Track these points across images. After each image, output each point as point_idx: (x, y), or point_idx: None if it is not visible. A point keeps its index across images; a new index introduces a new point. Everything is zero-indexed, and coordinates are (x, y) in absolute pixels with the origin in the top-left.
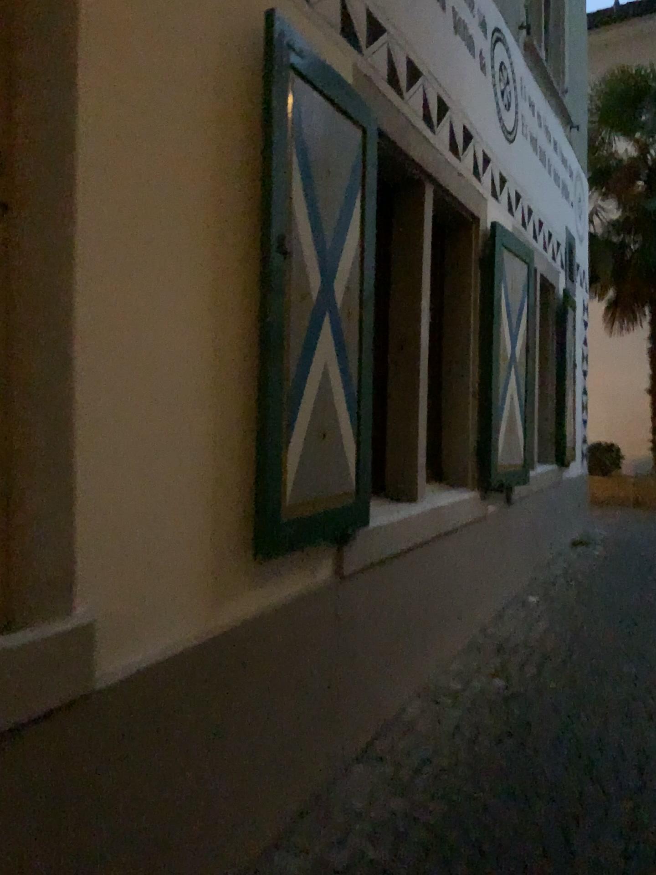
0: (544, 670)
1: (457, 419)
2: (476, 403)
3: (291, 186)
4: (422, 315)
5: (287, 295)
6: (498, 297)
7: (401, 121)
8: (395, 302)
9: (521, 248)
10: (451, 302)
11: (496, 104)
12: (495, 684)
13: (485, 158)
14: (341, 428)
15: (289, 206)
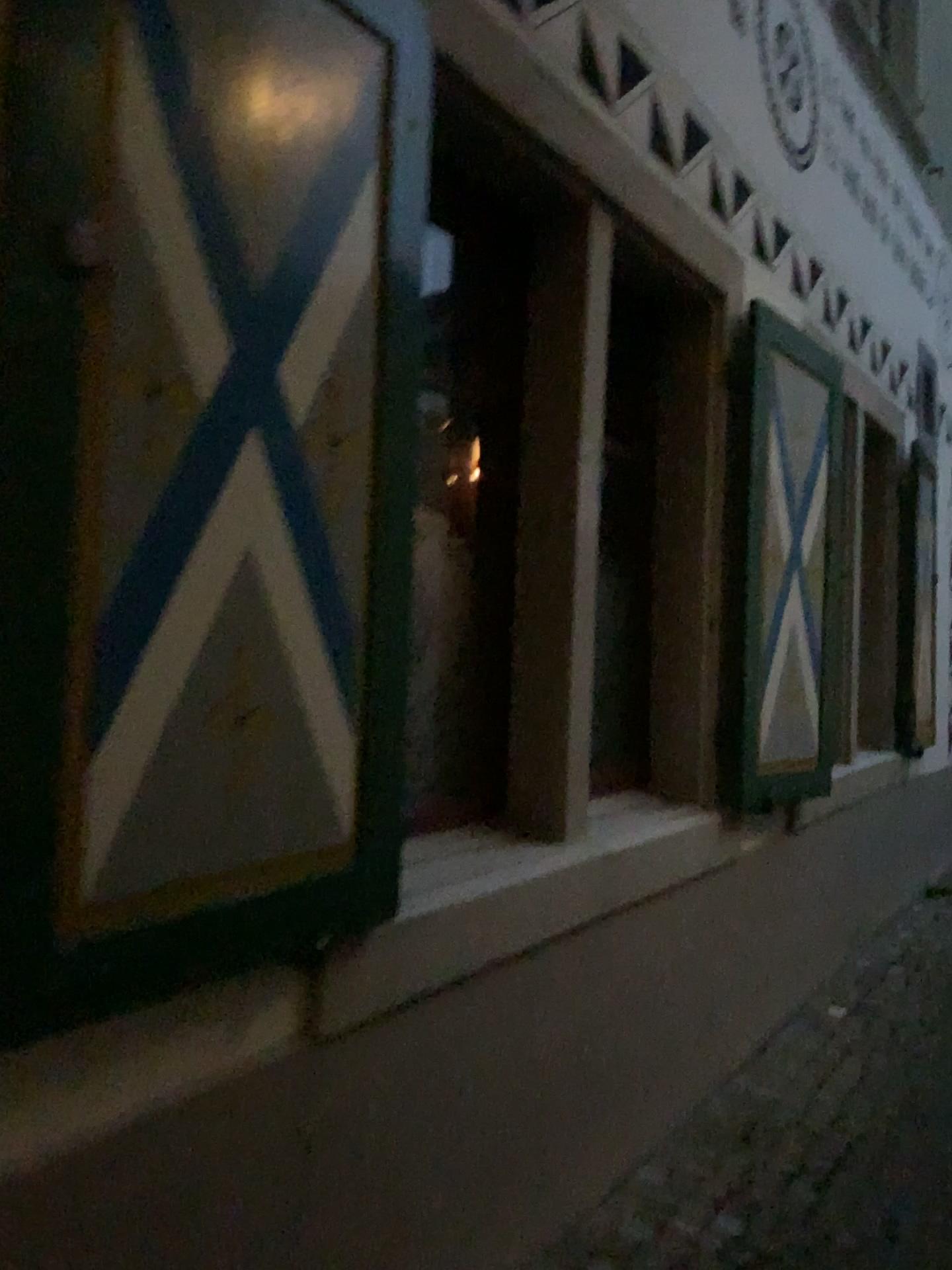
0: (832, 1199)
1: (682, 672)
2: (716, 642)
3: (118, 110)
4: (585, 467)
5: (95, 375)
6: (760, 442)
7: (516, 61)
8: (533, 442)
9: (818, 357)
10: (672, 452)
11: (772, 98)
12: (720, 1233)
13: (743, 185)
14: (302, 702)
15: (104, 156)
